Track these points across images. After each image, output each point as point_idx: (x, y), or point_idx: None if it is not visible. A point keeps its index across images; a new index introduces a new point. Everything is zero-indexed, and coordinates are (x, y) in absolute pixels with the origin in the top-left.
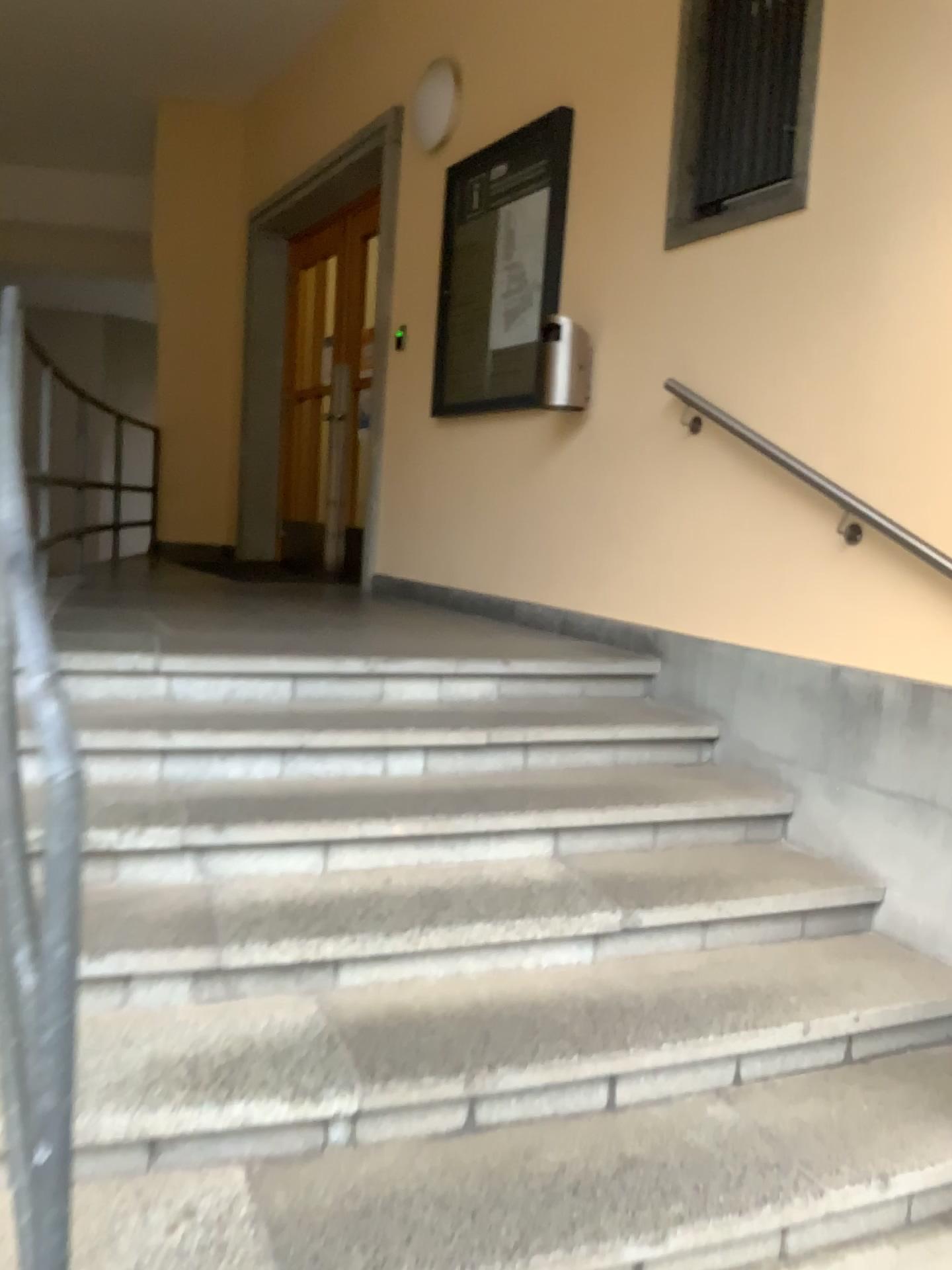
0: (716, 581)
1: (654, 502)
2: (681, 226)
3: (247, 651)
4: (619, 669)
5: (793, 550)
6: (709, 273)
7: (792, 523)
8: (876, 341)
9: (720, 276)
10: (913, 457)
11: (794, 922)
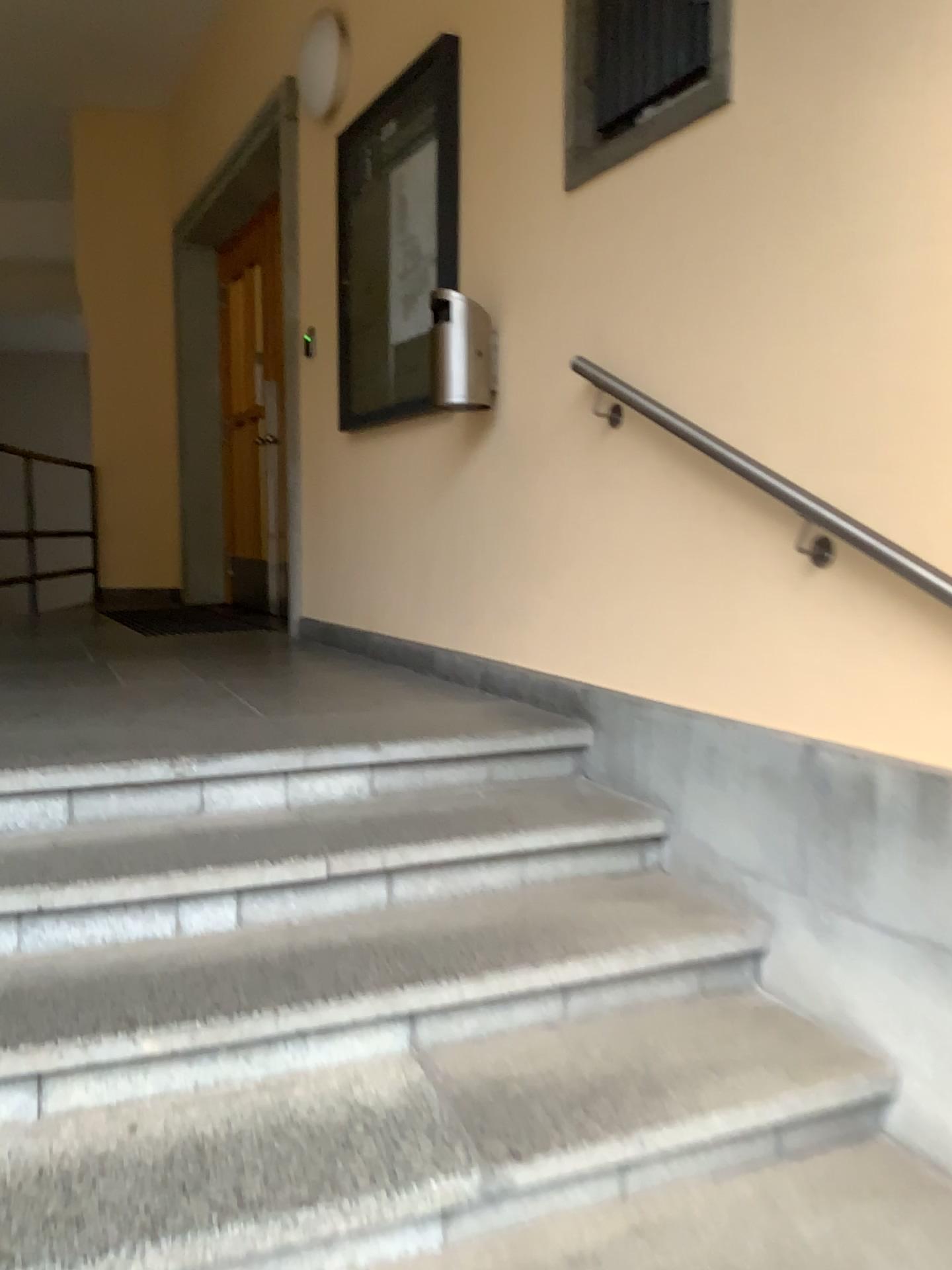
0: (652, 622)
1: (574, 520)
2: (583, 156)
3: (16, 758)
4: (537, 744)
5: (744, 578)
6: (617, 212)
7: (741, 541)
8: (836, 273)
9: (632, 213)
10: (899, 436)
11: (761, 1147)
